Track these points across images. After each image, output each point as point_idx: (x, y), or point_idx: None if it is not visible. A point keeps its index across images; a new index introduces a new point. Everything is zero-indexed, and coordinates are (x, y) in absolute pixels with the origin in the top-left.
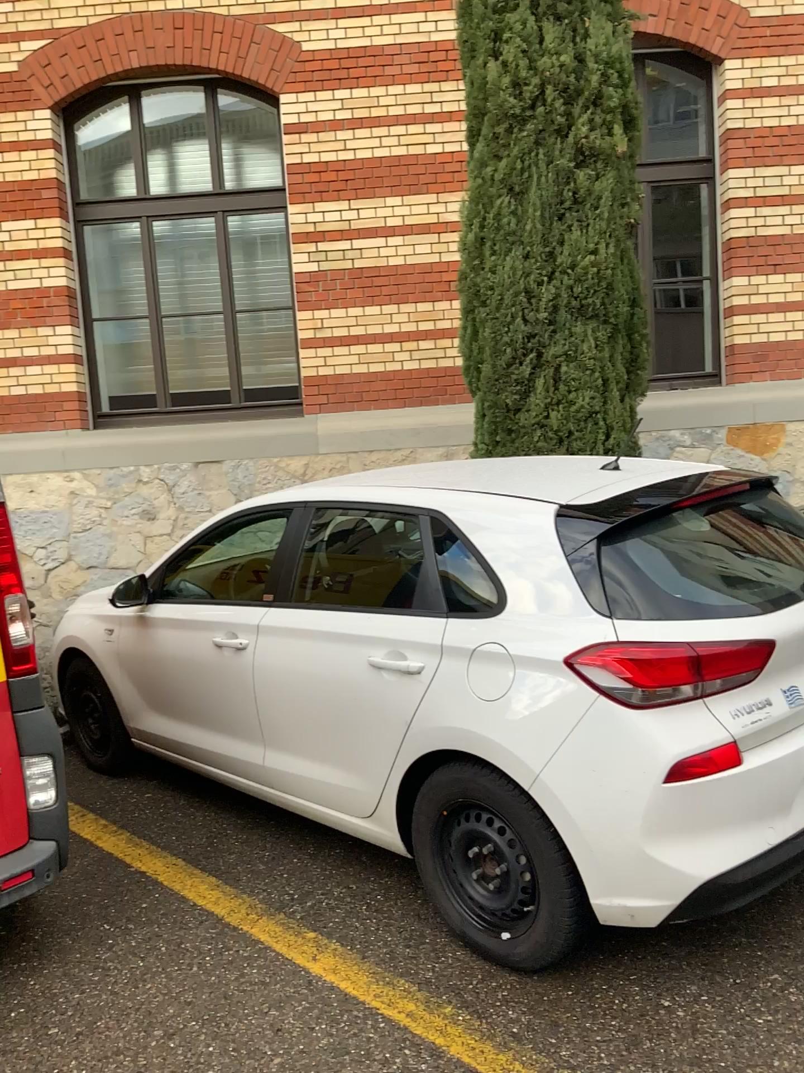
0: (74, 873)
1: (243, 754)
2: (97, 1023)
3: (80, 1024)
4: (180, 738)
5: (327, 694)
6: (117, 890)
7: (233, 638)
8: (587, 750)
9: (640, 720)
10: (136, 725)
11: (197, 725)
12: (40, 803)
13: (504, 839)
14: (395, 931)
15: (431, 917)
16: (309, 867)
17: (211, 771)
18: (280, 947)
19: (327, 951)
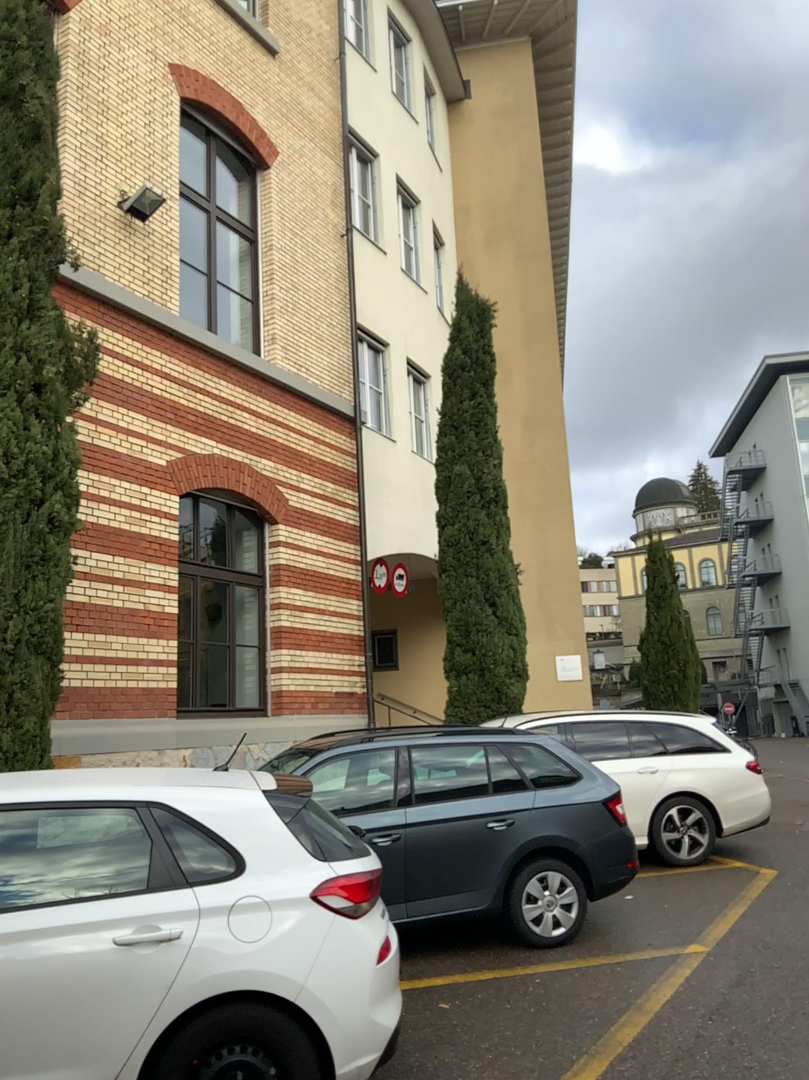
0: None
1: None
2: None
3: None
4: None
5: (37, 991)
6: None
7: None
8: (331, 954)
9: (356, 924)
10: None
11: None
12: None
13: (257, 1057)
14: None
15: None
16: None
17: None
18: None
19: None
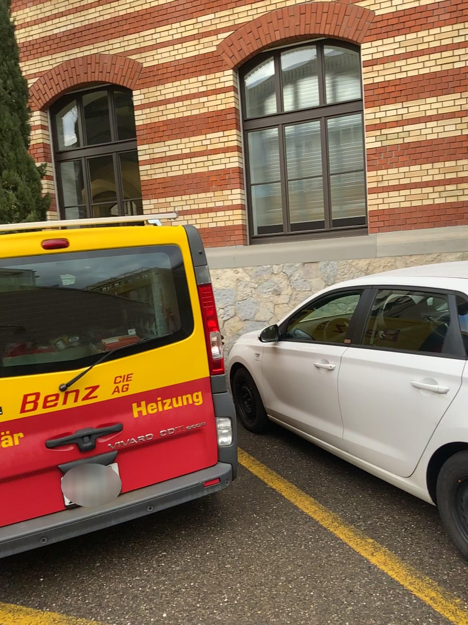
0: (238, 484)
1: (332, 430)
2: (251, 566)
3: (243, 564)
4: (295, 417)
5: (384, 399)
6: (261, 496)
7: (328, 363)
8: None
9: None
10: (271, 408)
11: (305, 411)
12: (224, 444)
13: None
14: (424, 548)
15: (448, 543)
16: (369, 500)
17: (312, 438)
18: (353, 544)
19: (381, 551)
